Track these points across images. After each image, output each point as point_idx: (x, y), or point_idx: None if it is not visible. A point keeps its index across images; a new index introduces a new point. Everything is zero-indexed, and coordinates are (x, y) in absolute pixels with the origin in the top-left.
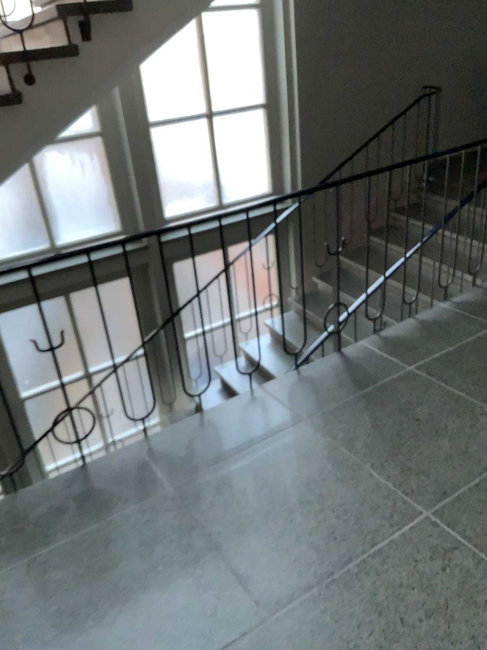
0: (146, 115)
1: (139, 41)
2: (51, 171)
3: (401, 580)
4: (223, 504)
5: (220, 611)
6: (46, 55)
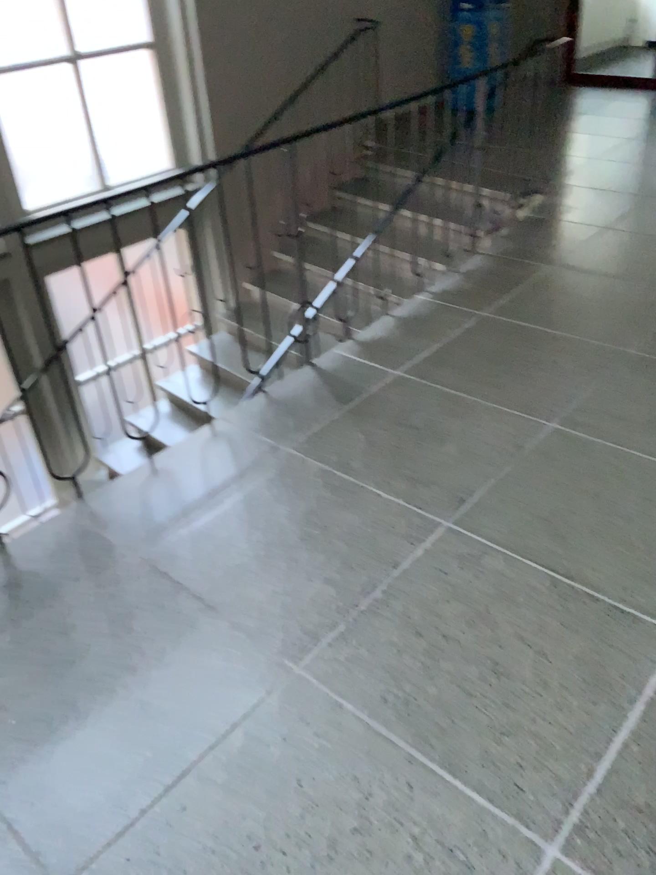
0: None
1: None
2: None
3: (435, 598)
4: (208, 560)
5: (235, 675)
6: None
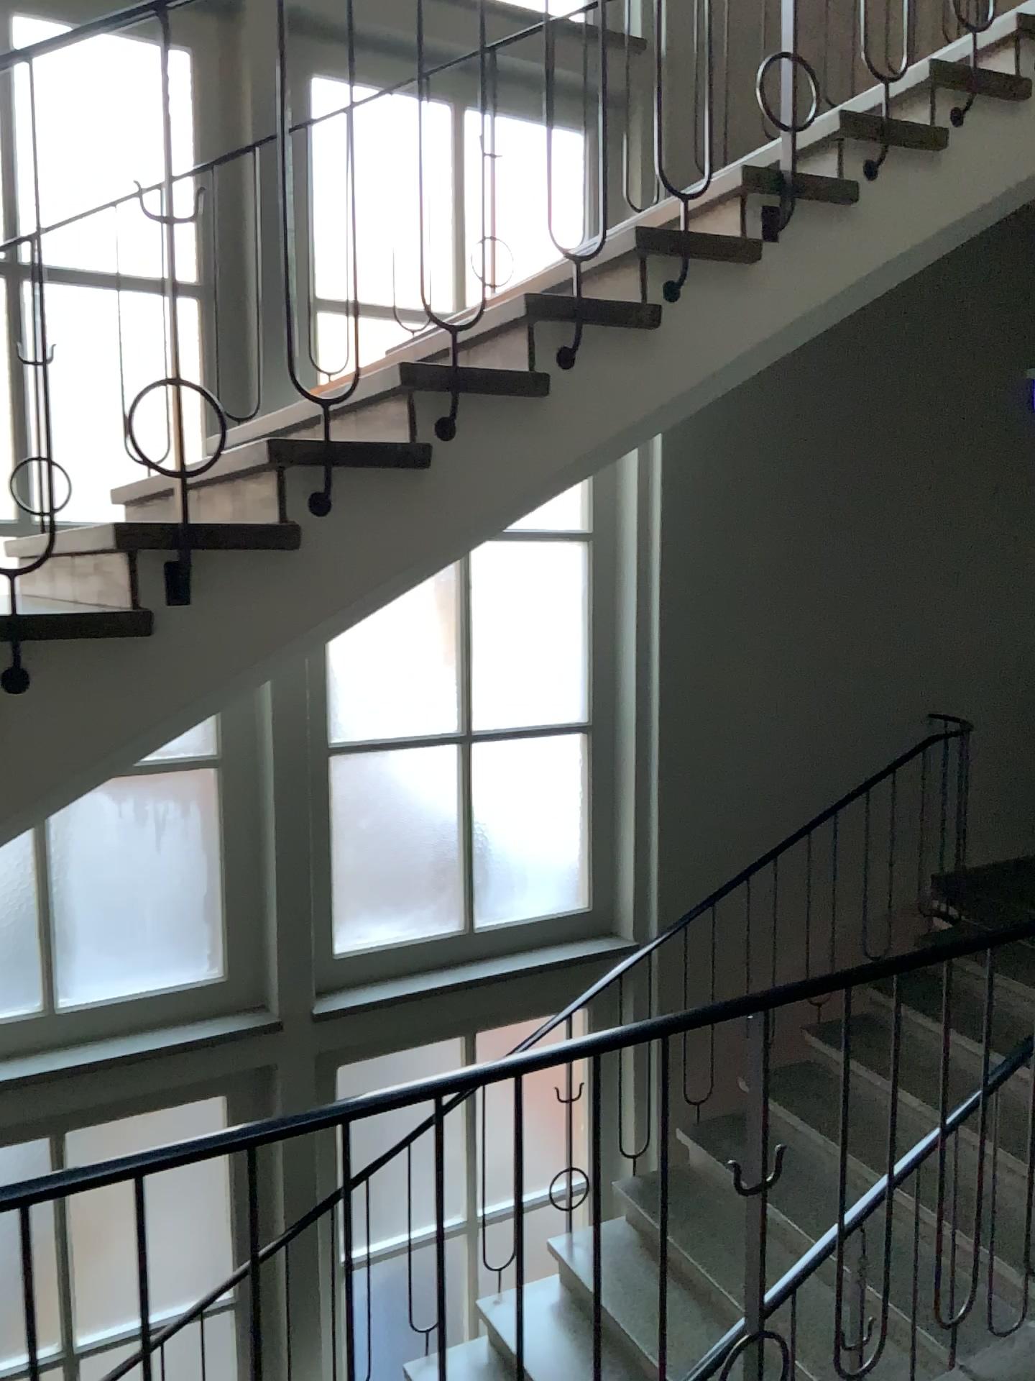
0: (321, 732)
1: (306, 613)
2: (83, 834)
3: None
4: None
5: None
6: (70, 631)
